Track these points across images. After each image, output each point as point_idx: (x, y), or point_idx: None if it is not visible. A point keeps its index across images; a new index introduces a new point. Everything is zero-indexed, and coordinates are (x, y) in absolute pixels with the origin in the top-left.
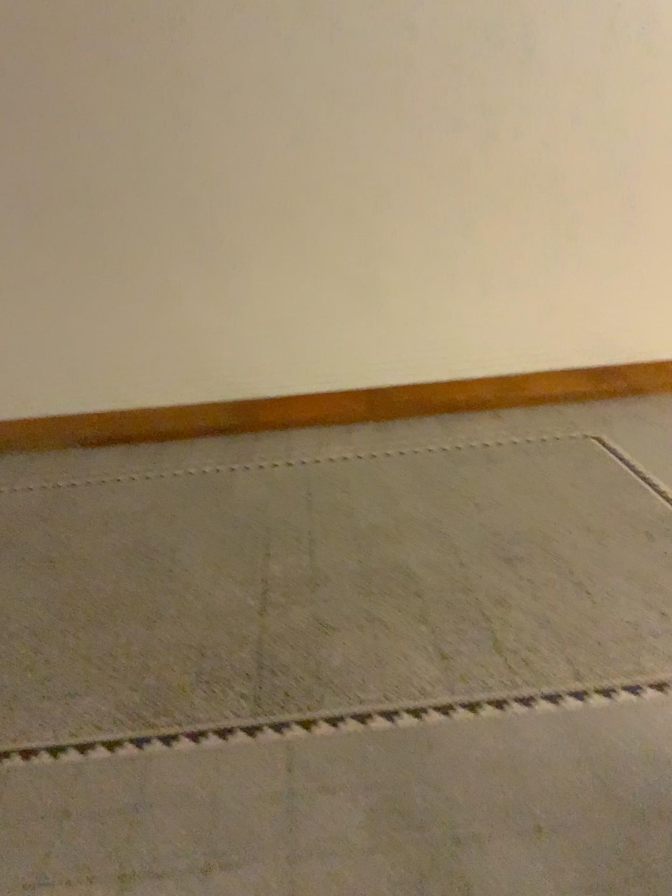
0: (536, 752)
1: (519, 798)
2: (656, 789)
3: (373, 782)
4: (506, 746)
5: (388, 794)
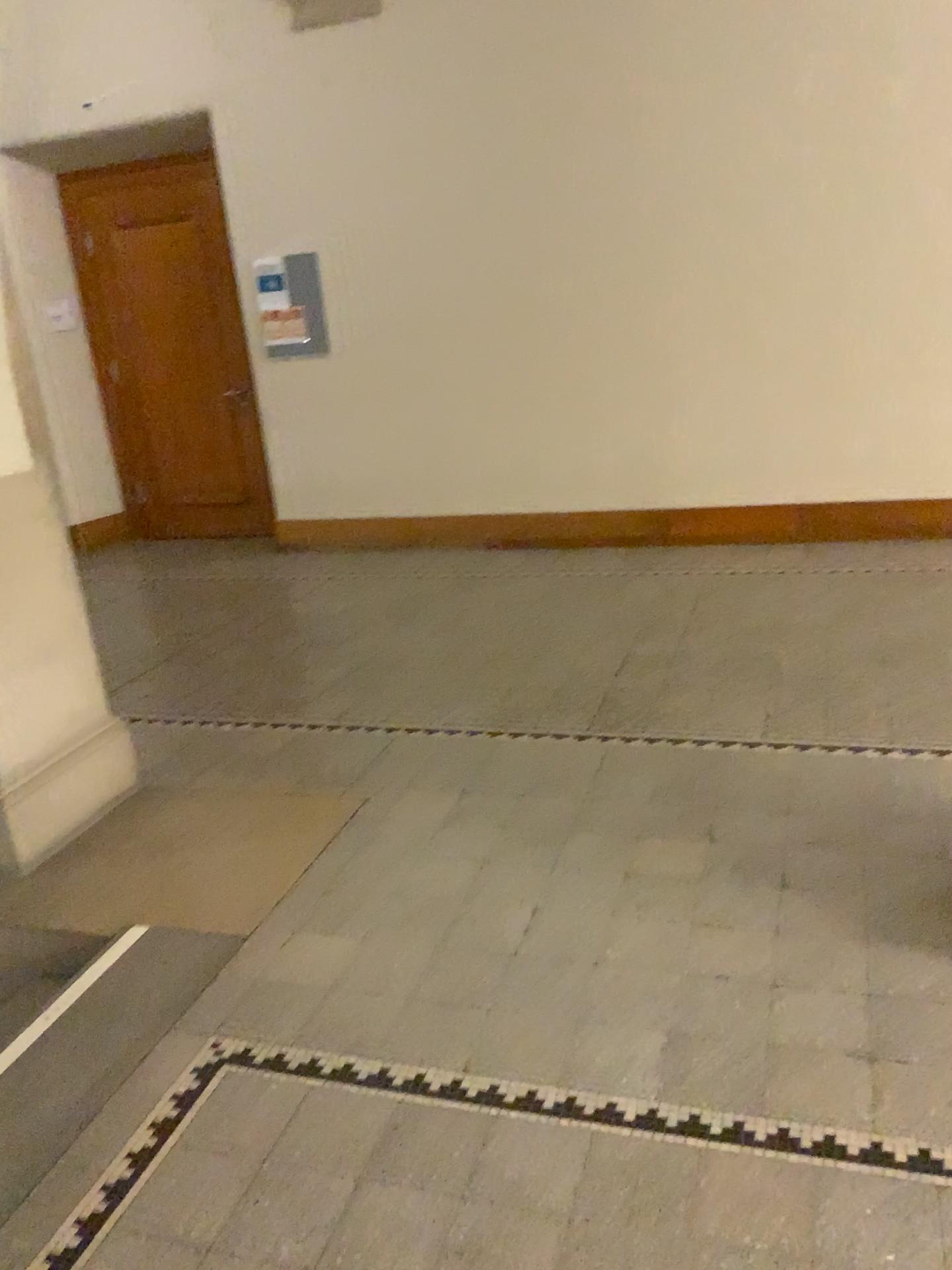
0: (822, 773)
1: (788, 791)
2: (912, 802)
3: (673, 771)
4: (797, 766)
5: (683, 778)
